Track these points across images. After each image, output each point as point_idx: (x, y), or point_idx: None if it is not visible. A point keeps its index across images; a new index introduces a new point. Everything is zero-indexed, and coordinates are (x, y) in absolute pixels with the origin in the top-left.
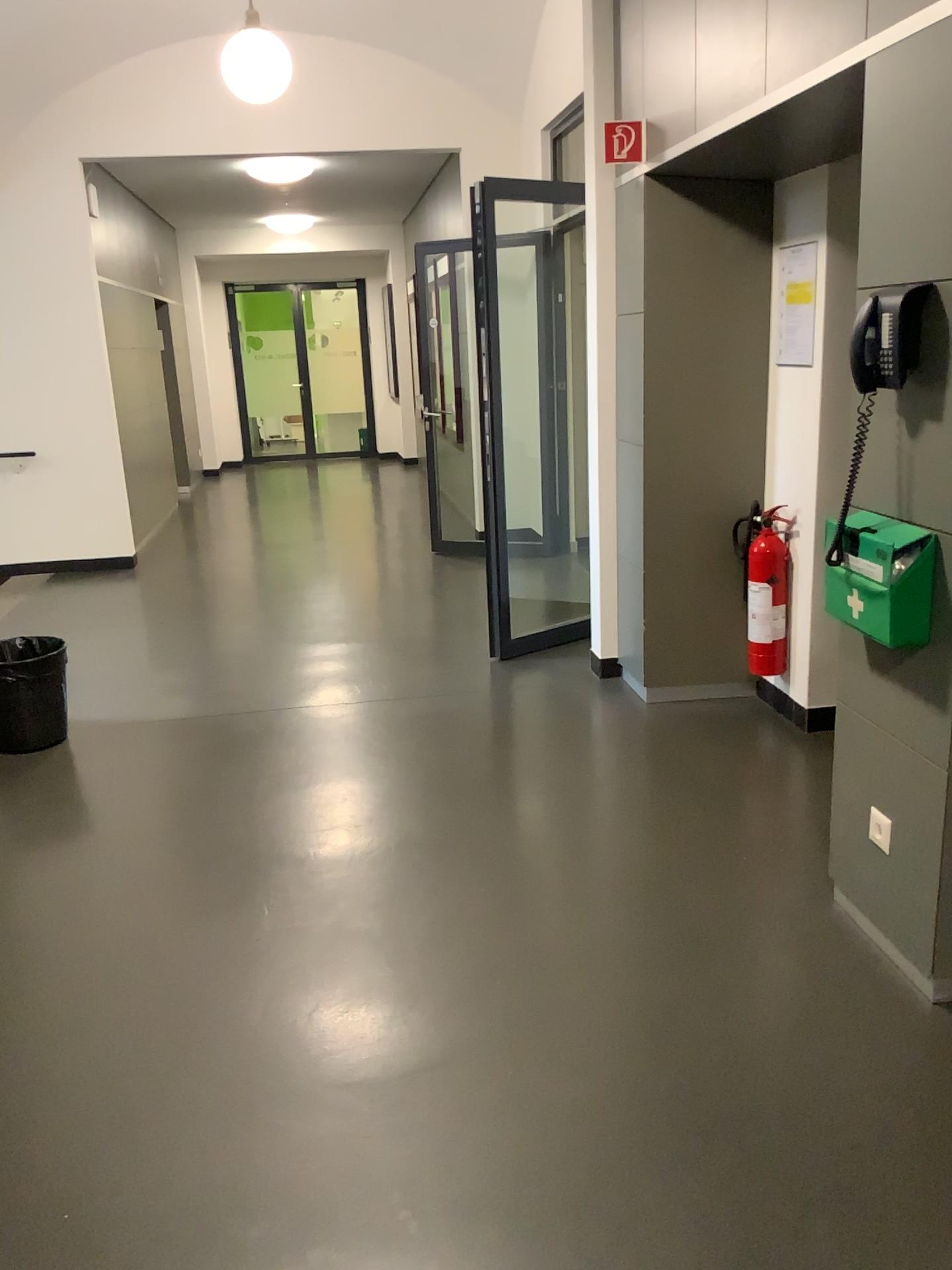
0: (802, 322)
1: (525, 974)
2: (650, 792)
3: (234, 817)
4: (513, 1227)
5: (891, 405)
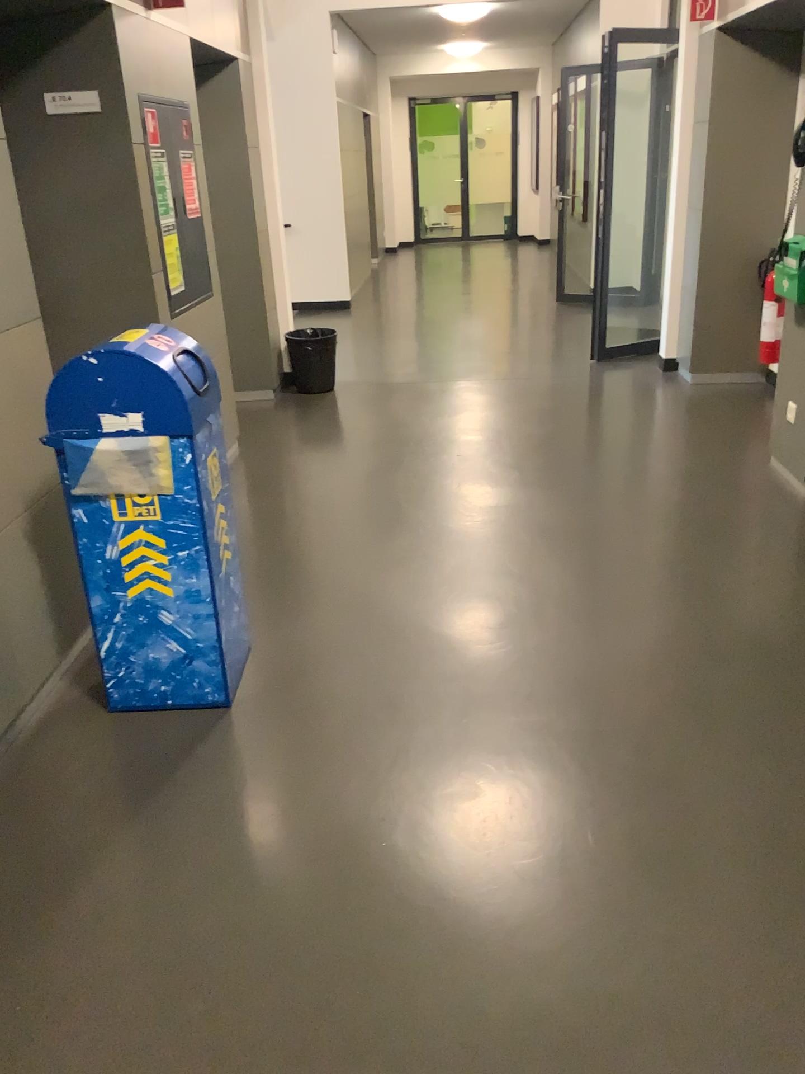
0: None
1: (591, 478)
2: (677, 421)
3: (436, 420)
4: (574, 541)
5: None
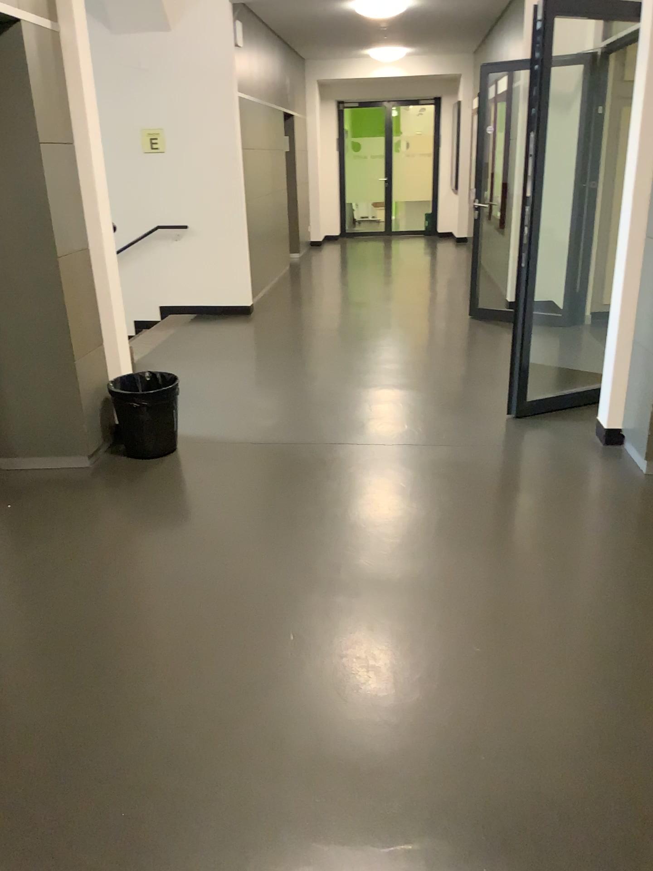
0: None
1: (510, 753)
2: (642, 566)
3: (282, 539)
4: None
5: None
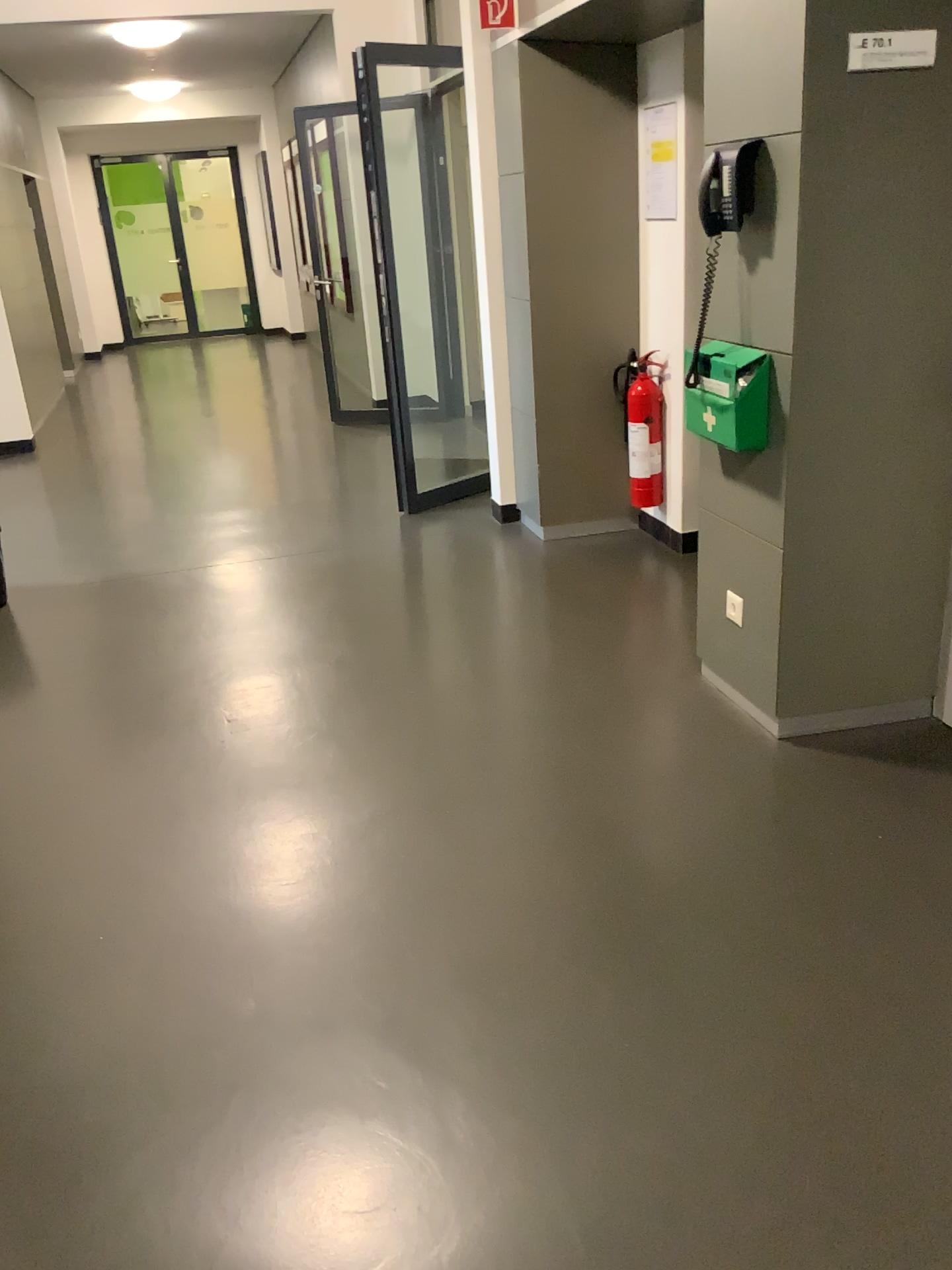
0: (666, 179)
1: (452, 748)
2: (548, 609)
3: (180, 653)
4: (458, 909)
5: (733, 247)
